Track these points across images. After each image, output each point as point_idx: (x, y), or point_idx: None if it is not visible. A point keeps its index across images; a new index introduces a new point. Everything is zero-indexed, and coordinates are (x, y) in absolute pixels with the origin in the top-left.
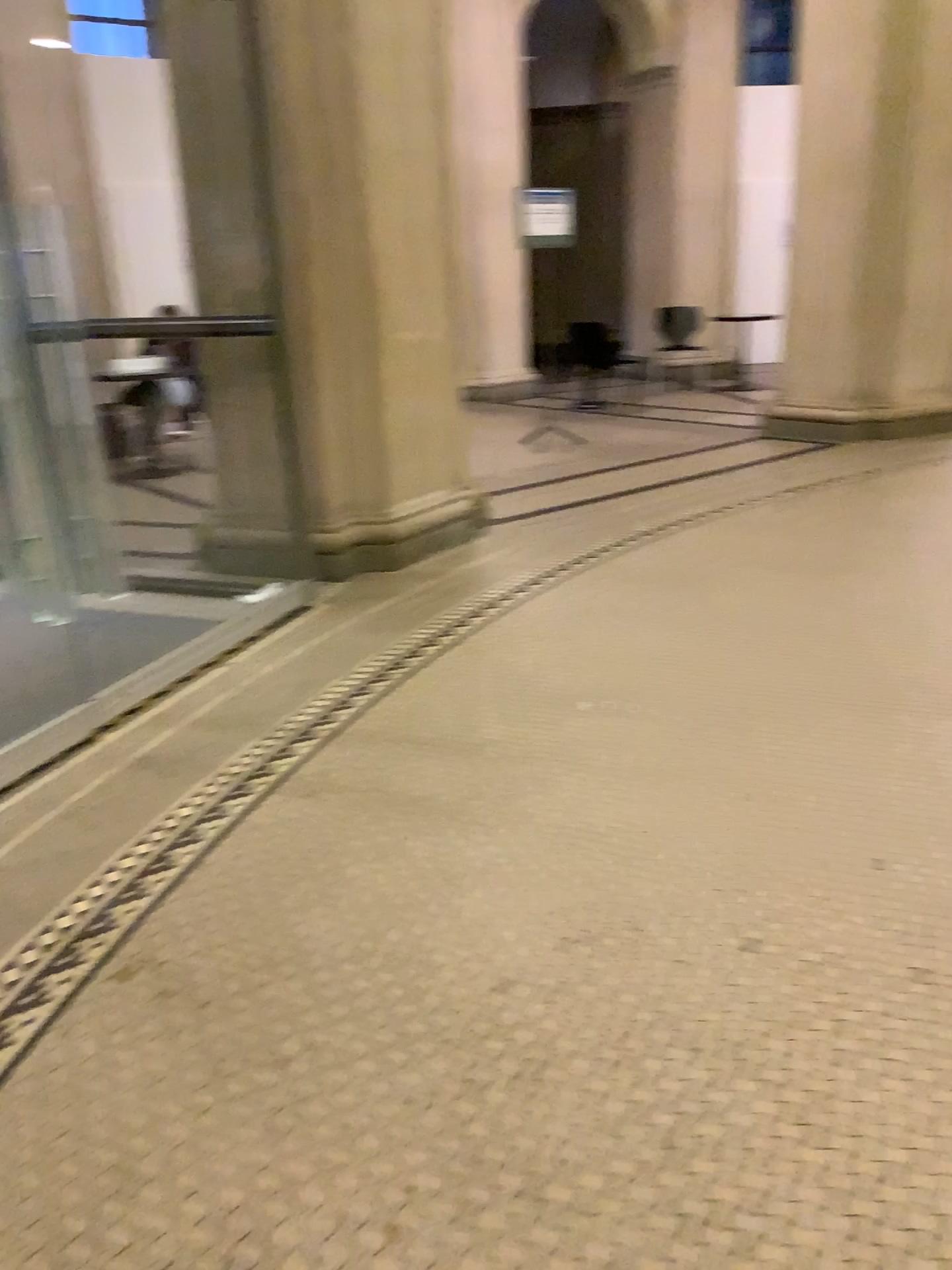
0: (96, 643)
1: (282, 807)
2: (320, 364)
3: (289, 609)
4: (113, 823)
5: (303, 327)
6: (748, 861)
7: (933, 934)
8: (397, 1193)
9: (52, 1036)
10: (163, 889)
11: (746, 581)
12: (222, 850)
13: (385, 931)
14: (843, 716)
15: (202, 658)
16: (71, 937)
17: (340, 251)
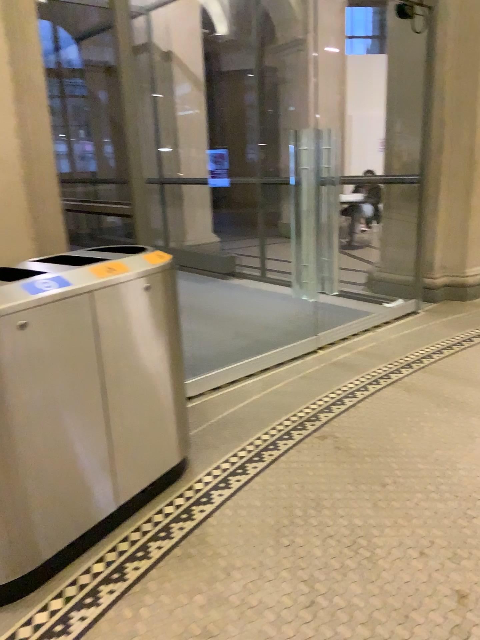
0: (320, 313)
1: (395, 390)
2: (440, 197)
3: (408, 310)
4: (323, 382)
5: (434, 179)
6: None
7: None
8: (427, 538)
9: (295, 448)
10: (341, 409)
11: None
12: (367, 401)
13: (436, 446)
14: None
15: (365, 325)
16: (304, 418)
17: (458, 143)
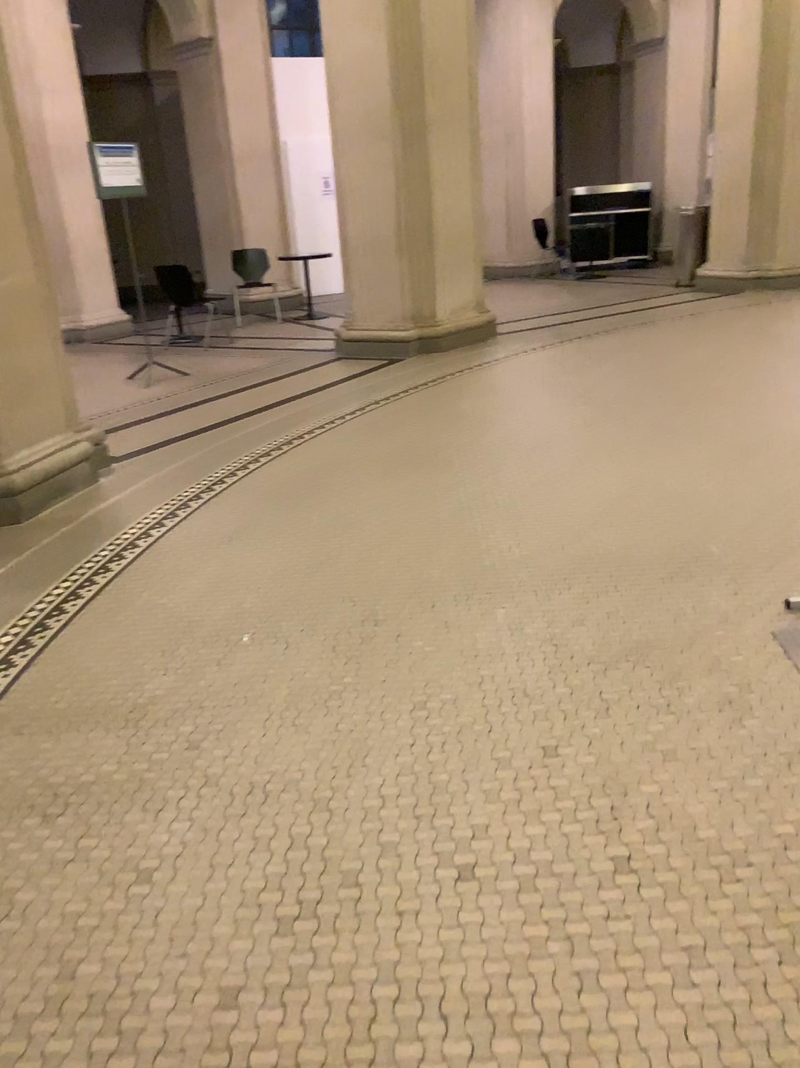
0: None
1: None
2: None
3: None
4: None
5: None
6: (442, 777)
7: (622, 816)
8: None
9: None
10: None
11: (364, 489)
12: None
13: (85, 961)
14: (482, 607)
15: None
16: None
17: None
